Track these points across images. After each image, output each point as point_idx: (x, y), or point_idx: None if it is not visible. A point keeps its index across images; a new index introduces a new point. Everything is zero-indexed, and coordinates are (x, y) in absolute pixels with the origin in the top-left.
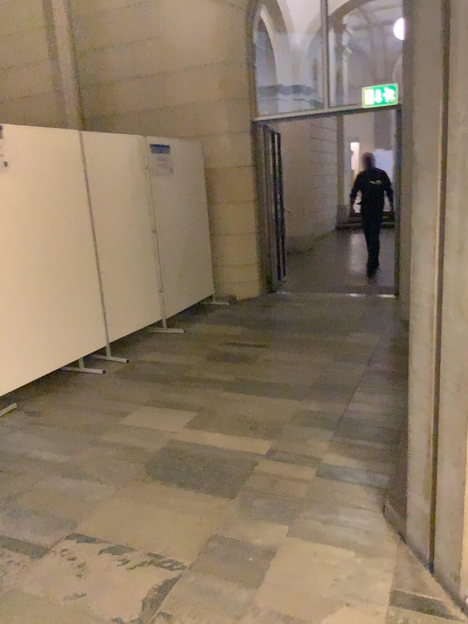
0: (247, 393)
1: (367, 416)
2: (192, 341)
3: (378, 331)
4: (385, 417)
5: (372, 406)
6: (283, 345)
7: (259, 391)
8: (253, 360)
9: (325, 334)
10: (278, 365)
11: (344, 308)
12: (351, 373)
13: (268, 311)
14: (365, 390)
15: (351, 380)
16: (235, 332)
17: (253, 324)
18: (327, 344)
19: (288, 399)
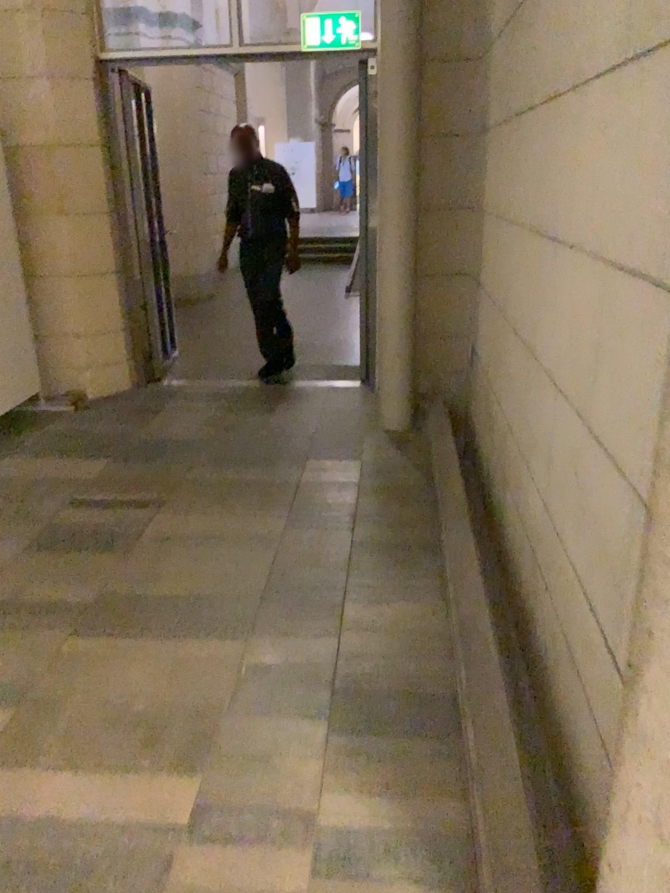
0: (131, 634)
1: (381, 669)
2: (3, 506)
3: (352, 461)
4: (412, 665)
5: (384, 639)
6: (189, 503)
7: (157, 626)
8: (134, 545)
9: (262, 473)
10: (187, 554)
11: (284, 414)
12: (327, 559)
13: (148, 427)
14: (363, 600)
15: (330, 579)
16: (90, 479)
17: (125, 458)
18: (269, 495)
19: (219, 643)
